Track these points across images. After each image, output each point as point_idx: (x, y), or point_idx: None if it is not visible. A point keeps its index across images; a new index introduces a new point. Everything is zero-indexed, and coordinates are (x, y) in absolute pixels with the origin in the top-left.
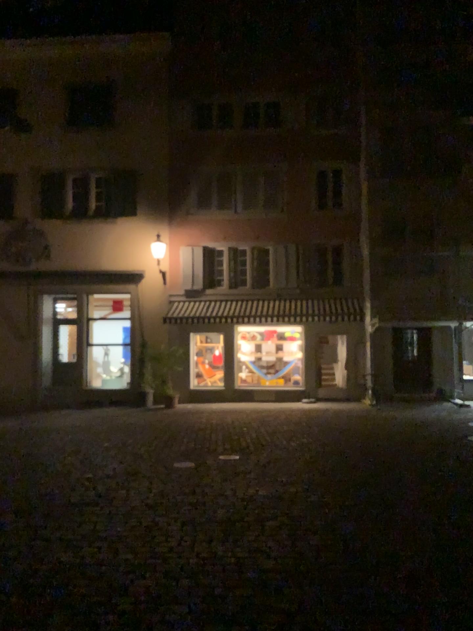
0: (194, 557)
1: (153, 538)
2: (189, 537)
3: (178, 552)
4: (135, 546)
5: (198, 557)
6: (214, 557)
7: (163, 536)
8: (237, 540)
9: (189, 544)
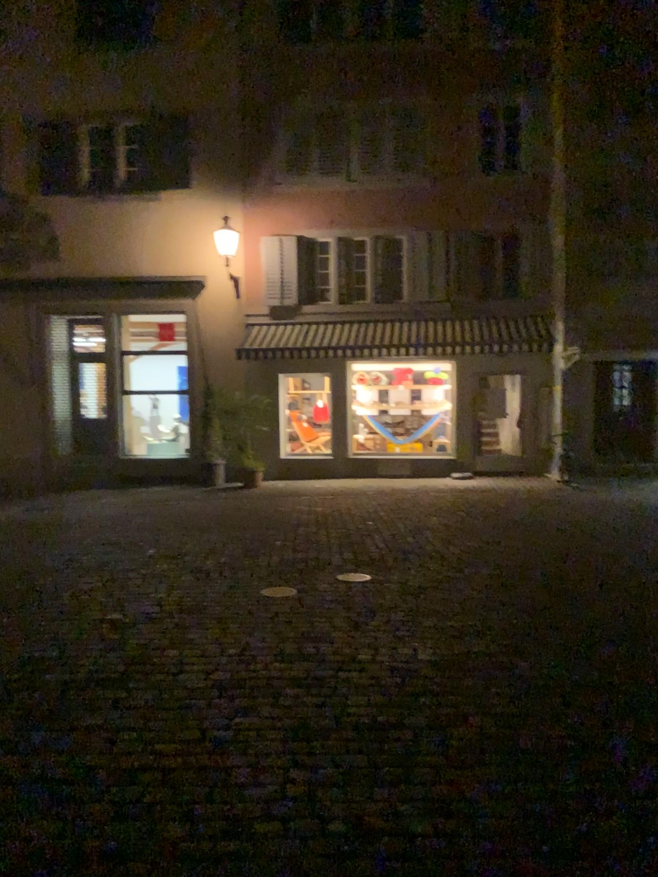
0: (316, 834)
1: (231, 779)
2: (302, 777)
3: (282, 820)
4: (194, 802)
5: (324, 835)
6: (358, 833)
7: (250, 773)
8: (398, 782)
9: (302, 794)
